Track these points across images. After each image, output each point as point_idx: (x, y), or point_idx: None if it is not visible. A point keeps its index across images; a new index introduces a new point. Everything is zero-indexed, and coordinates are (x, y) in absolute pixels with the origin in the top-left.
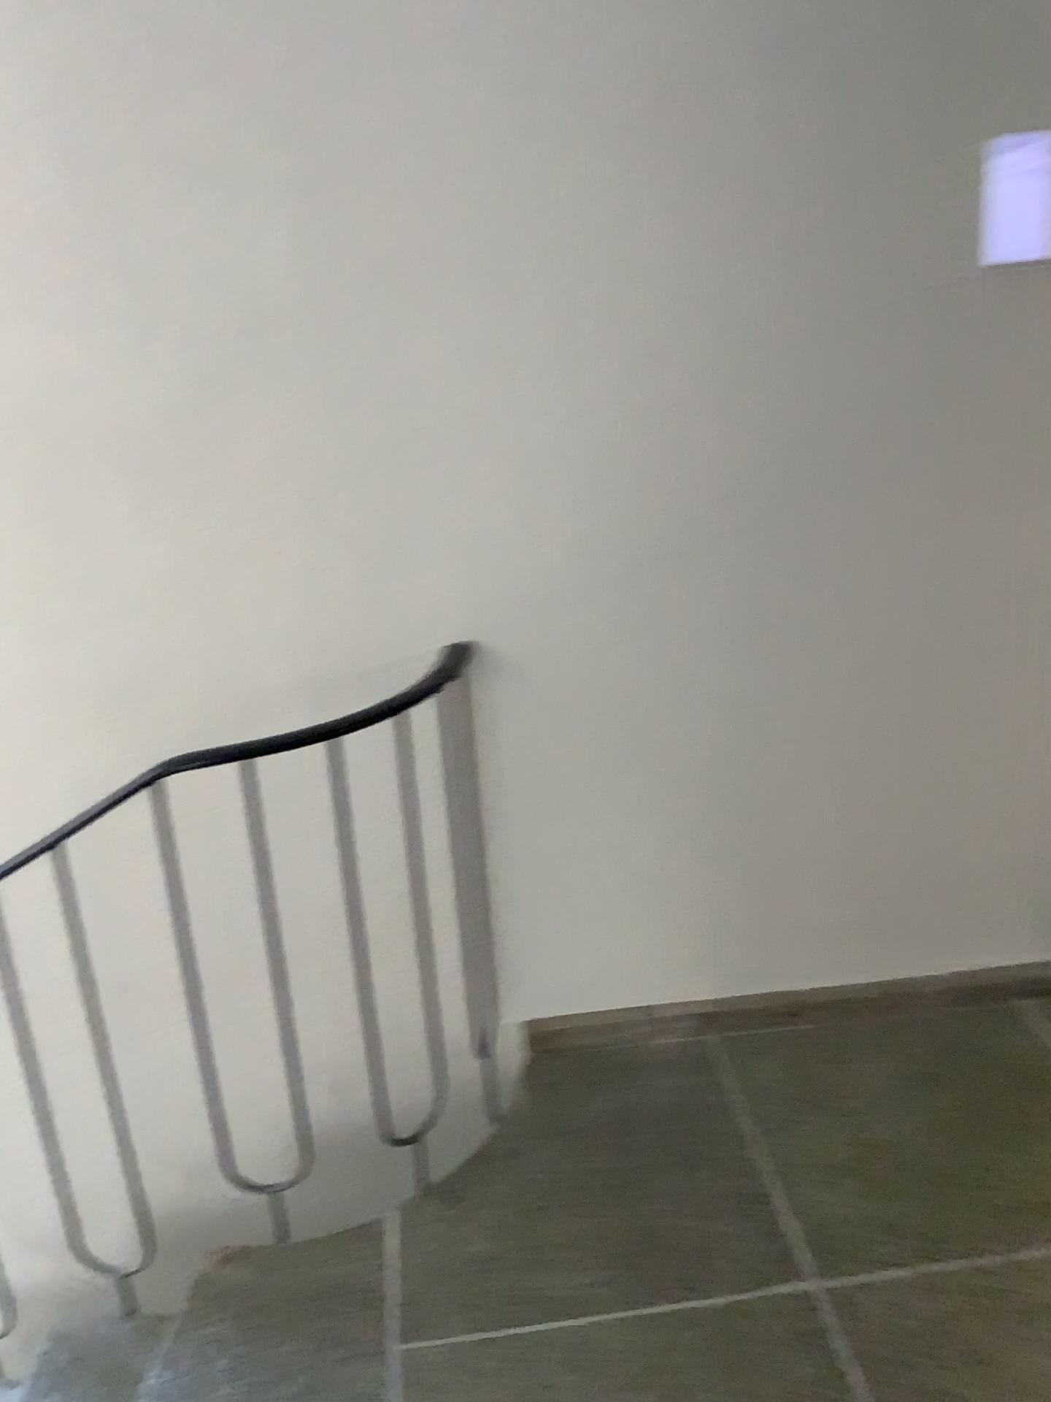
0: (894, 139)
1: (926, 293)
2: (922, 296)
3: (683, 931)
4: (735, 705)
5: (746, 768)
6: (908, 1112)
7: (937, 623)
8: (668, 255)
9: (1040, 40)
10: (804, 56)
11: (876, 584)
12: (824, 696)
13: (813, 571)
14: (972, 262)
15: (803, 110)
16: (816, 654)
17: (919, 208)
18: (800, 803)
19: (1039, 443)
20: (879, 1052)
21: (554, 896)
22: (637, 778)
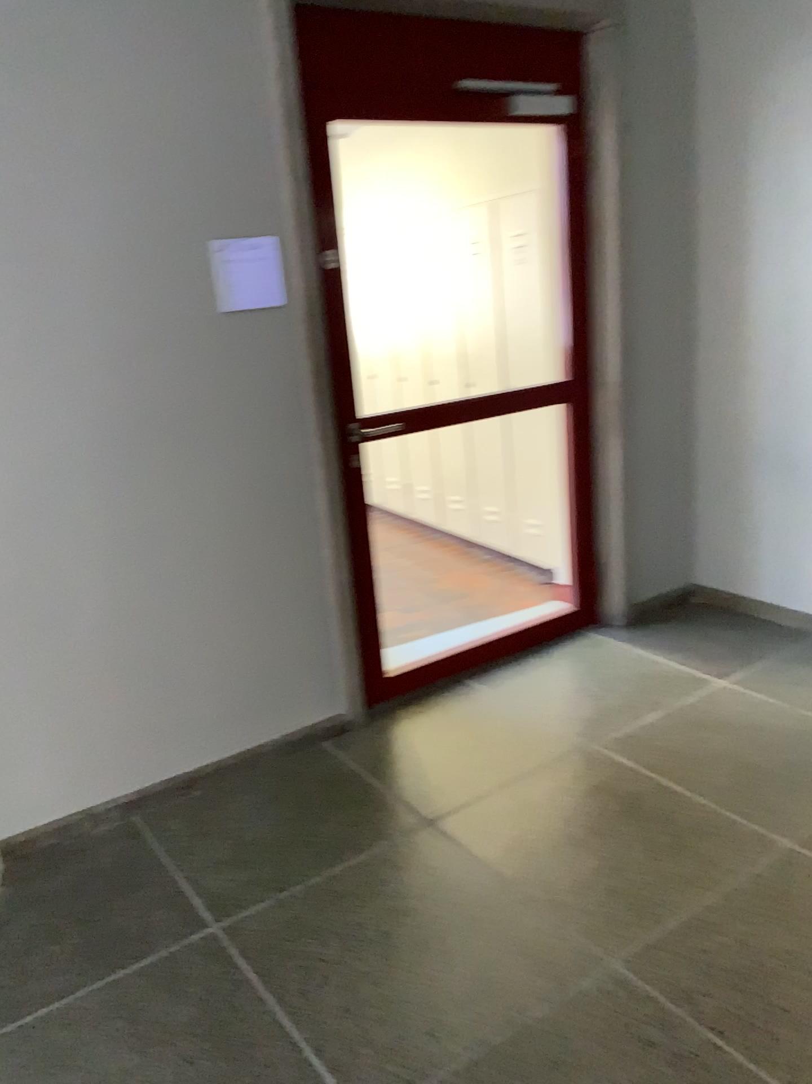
0: (153, 241)
1: (187, 328)
2: (185, 330)
3: (103, 749)
4: (113, 589)
5: (127, 629)
6: (261, 819)
7: (230, 521)
8: (20, 309)
9: (225, 189)
10: (90, 193)
11: (189, 501)
12: (169, 575)
13: (148, 498)
14: (210, 310)
15: (94, 224)
16: (160, 549)
17: (174, 279)
18: (166, 646)
19: (267, 410)
20: (241, 793)
21: (5, 744)
22: (53, 649)
